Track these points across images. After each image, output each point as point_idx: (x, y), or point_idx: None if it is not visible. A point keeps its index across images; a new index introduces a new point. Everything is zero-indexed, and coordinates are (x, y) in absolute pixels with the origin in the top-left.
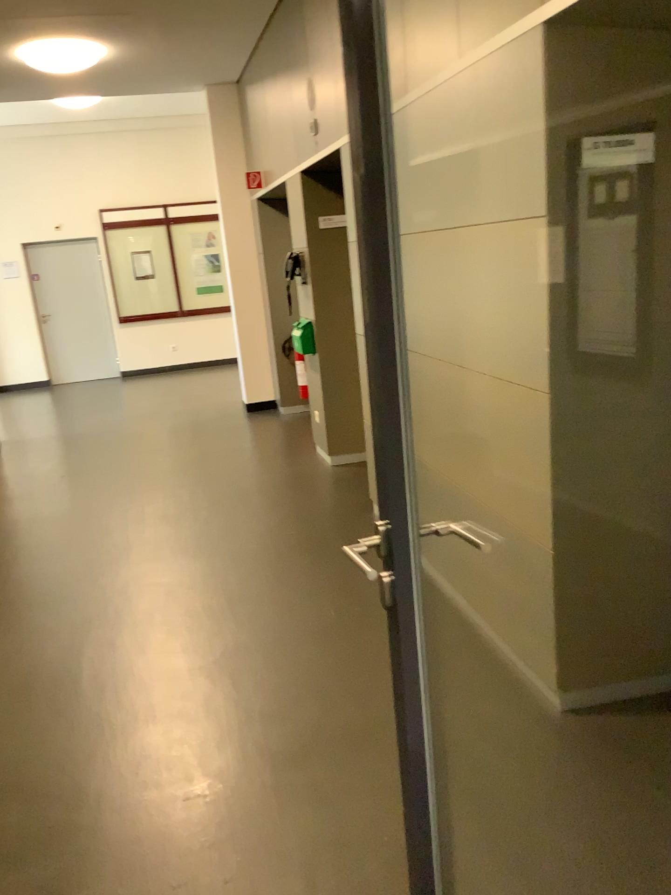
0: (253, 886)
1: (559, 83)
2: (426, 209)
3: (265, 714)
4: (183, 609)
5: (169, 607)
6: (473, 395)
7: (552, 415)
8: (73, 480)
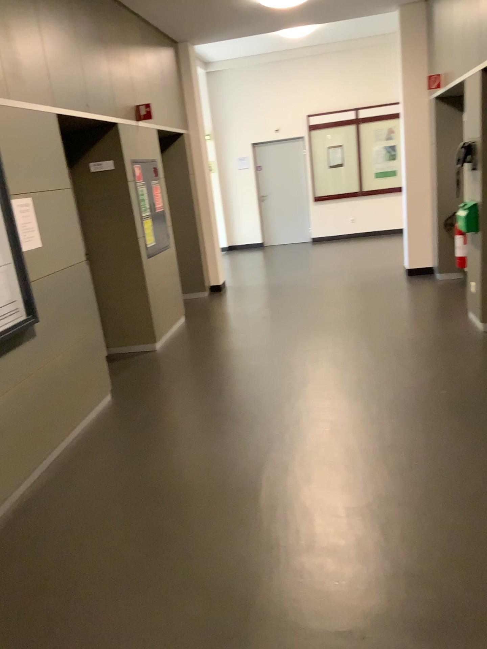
0: None
1: None
2: None
3: (412, 576)
4: (345, 450)
5: (334, 445)
6: None
7: None
8: (271, 322)
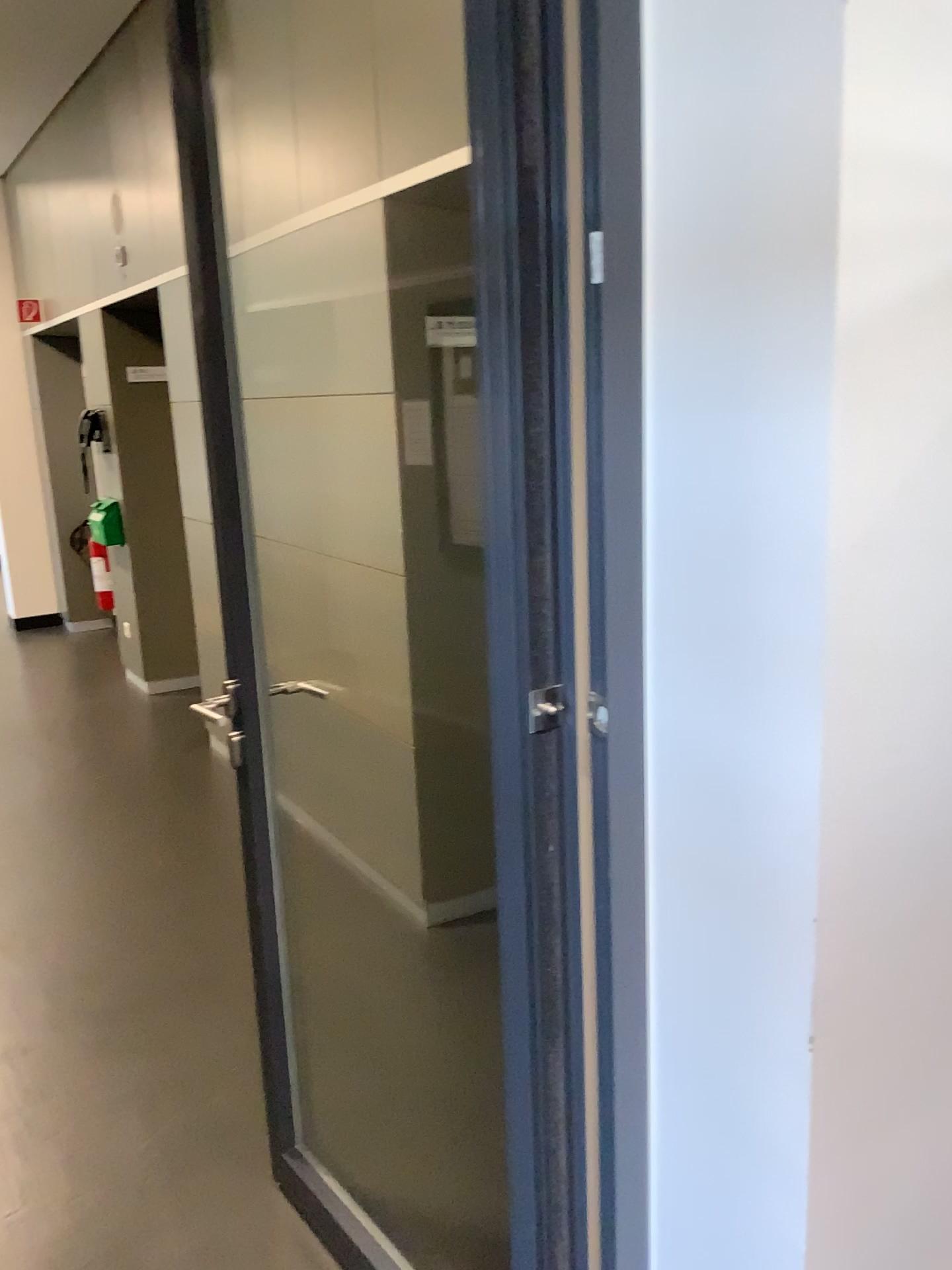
0: (82, 1134)
1: (402, 257)
2: (268, 371)
3: (80, 972)
4: None
5: None
6: (327, 583)
7: (408, 597)
8: None
